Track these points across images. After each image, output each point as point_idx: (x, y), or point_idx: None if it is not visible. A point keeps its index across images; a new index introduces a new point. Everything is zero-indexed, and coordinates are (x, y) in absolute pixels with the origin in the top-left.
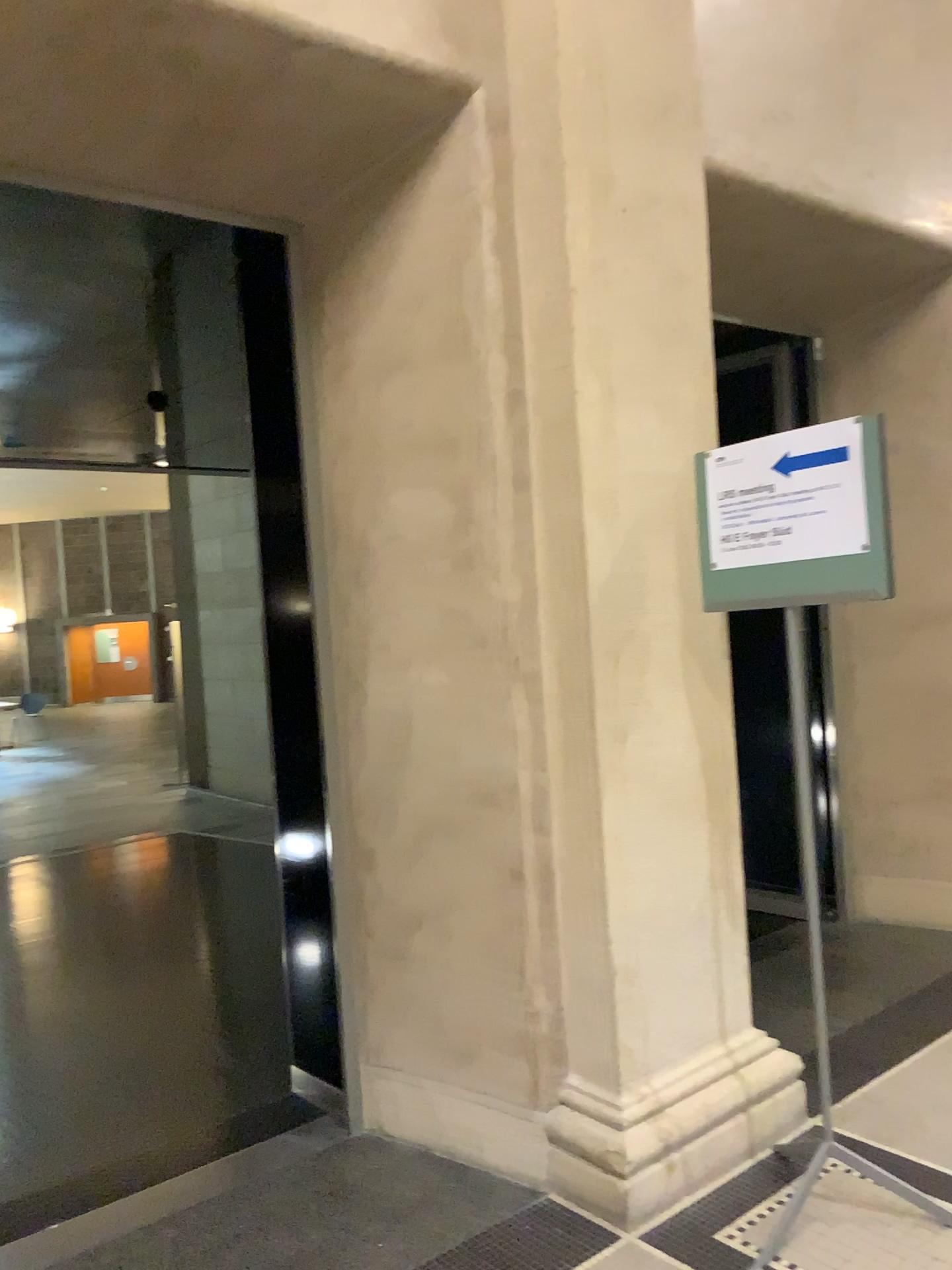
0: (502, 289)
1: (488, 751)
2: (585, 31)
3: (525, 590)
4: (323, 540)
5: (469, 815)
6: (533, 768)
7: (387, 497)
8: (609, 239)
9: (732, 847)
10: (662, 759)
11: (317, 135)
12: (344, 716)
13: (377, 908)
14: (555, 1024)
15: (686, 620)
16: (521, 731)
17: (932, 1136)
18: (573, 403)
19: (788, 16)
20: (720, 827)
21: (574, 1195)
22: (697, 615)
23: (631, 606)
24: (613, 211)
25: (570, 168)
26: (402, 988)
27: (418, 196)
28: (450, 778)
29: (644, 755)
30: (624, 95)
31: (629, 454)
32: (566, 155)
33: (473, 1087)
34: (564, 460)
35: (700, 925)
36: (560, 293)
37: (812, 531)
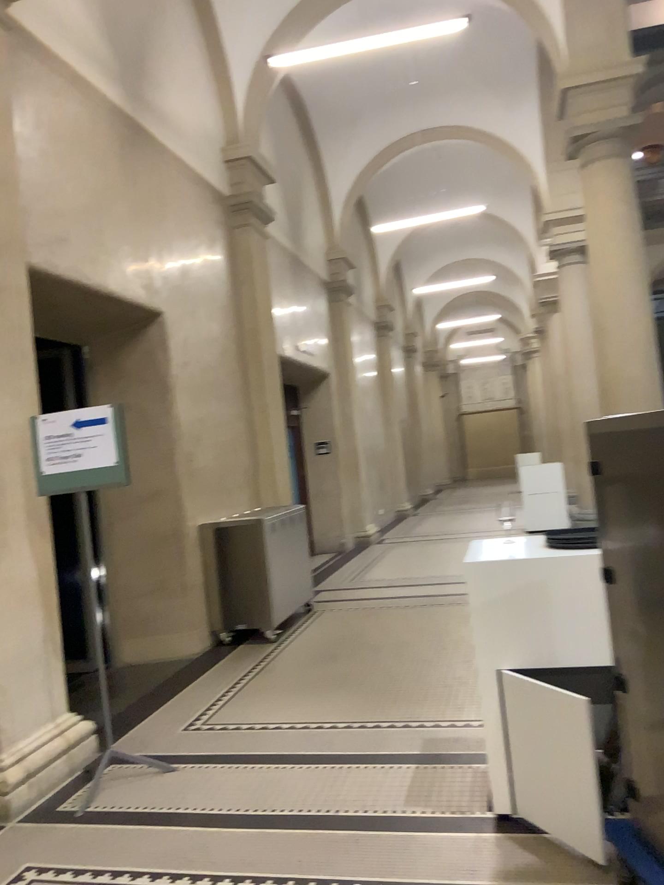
0: None
1: None
2: None
3: None
4: None
5: None
6: None
7: None
8: None
9: (56, 618)
10: (18, 574)
11: None
12: None
13: None
14: None
15: (28, 501)
16: None
17: (159, 741)
18: None
19: (66, 194)
20: (49, 608)
21: None
22: (33, 499)
23: None
24: None
25: None
26: None
27: None
28: None
29: (8, 572)
30: None
31: None
32: None
33: None
34: None
35: (40, 661)
36: None
37: (92, 456)
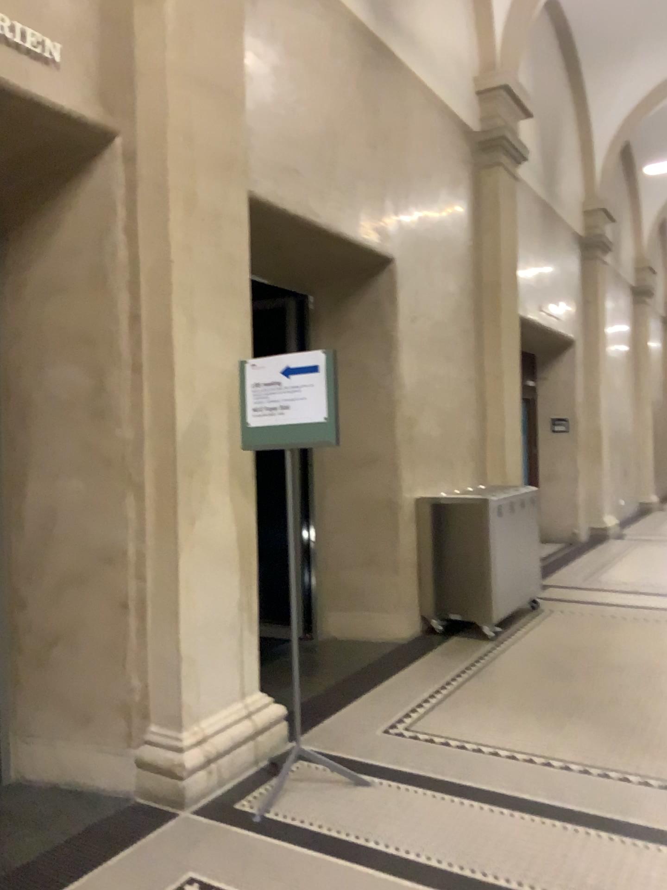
0: (129, 255)
1: (108, 530)
2: (184, 116)
3: (136, 433)
4: (1, 396)
5: (94, 569)
6: (136, 540)
7: (48, 372)
8: (193, 234)
9: (251, 587)
10: (213, 534)
11: (14, 148)
12: (11, 509)
13: (28, 632)
14: (144, 694)
15: (229, 454)
16: (129, 517)
17: (353, 742)
18: (169, 326)
19: (298, 116)
20: (245, 575)
21: (152, 794)
22: (236, 452)
23: (198, 445)
24: (196, 219)
25: (172, 192)
26: (44, 682)
27: (78, 192)
28: (82, 547)
29: (203, 532)
30: (205, 154)
31: (200, 357)
32: (171, 185)
33: (89, 739)
34: (163, 358)
35: (231, 632)
36: (164, 262)
37: (299, 408)
